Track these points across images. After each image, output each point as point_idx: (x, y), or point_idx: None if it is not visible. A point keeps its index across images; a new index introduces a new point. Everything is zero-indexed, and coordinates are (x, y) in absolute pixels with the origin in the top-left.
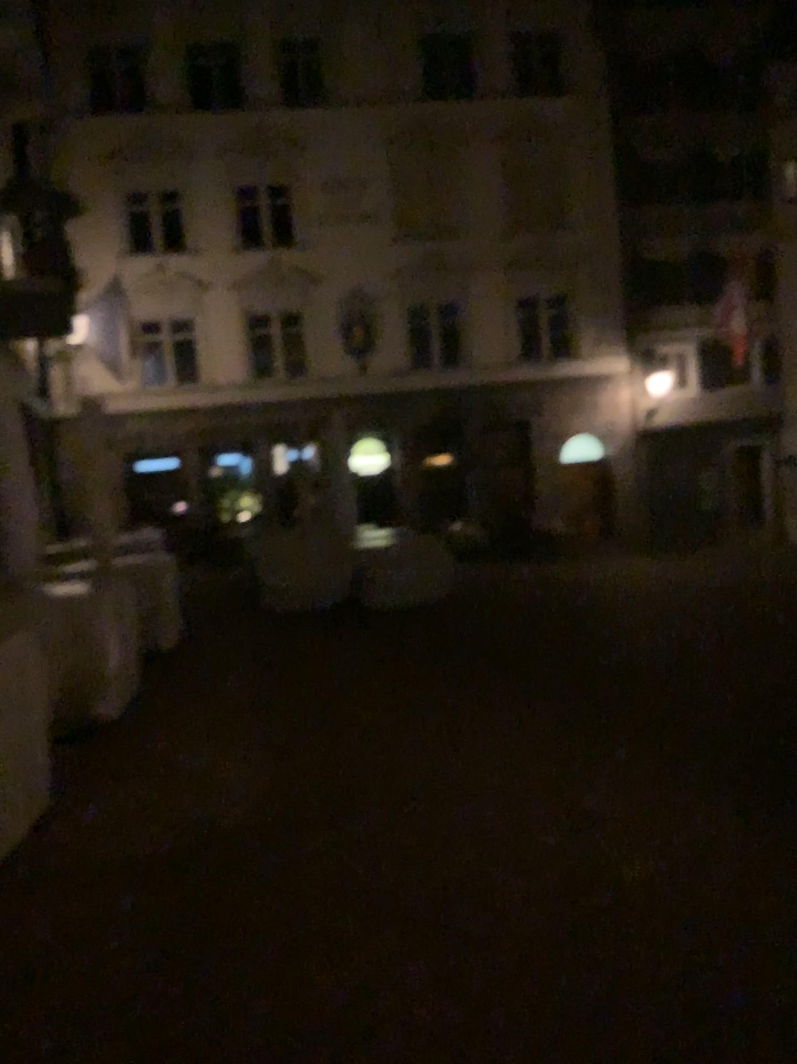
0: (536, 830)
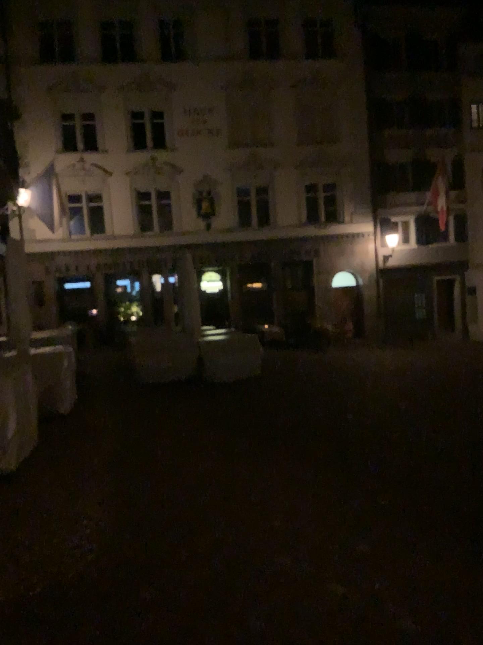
0: (324, 578)
